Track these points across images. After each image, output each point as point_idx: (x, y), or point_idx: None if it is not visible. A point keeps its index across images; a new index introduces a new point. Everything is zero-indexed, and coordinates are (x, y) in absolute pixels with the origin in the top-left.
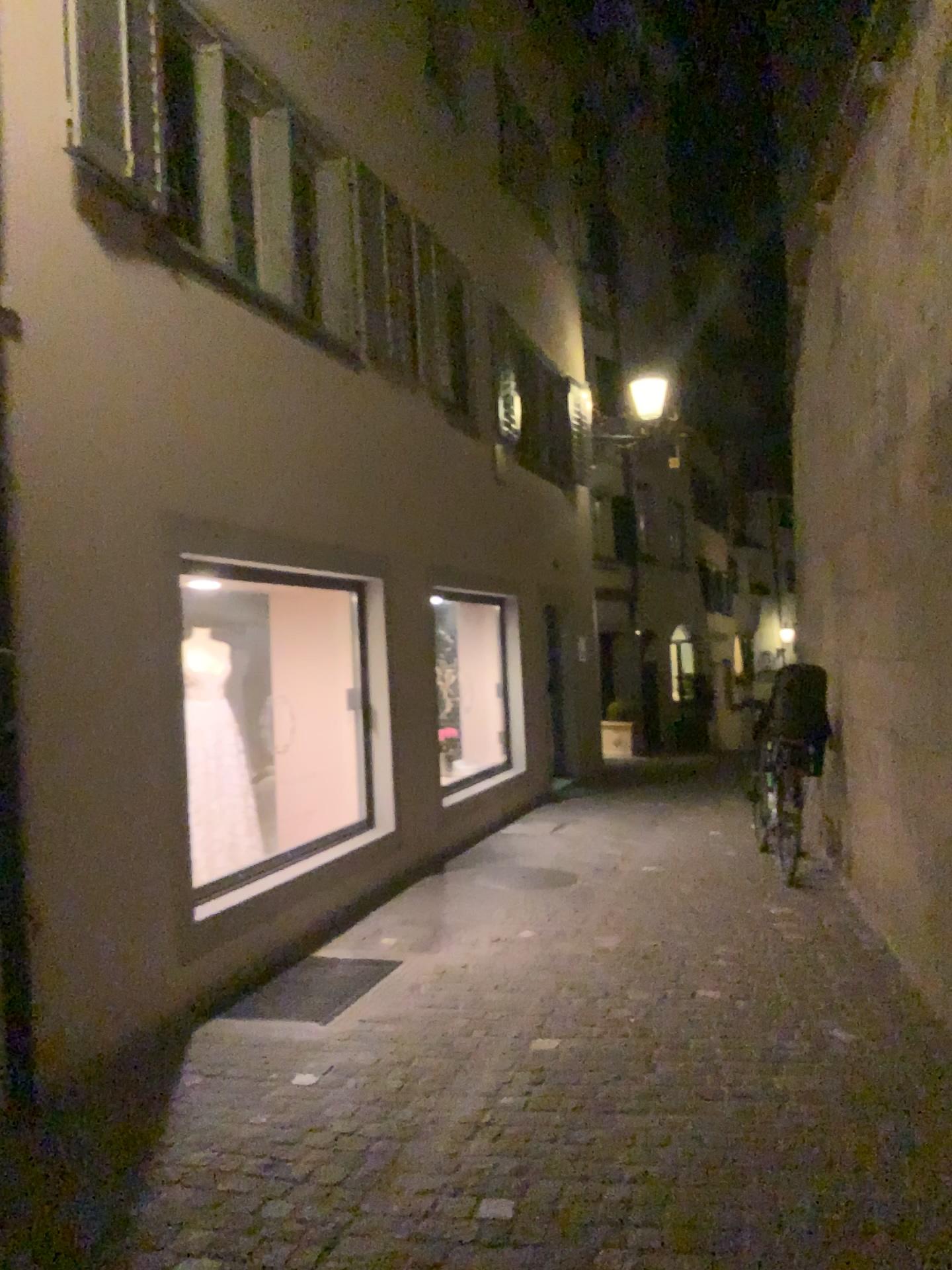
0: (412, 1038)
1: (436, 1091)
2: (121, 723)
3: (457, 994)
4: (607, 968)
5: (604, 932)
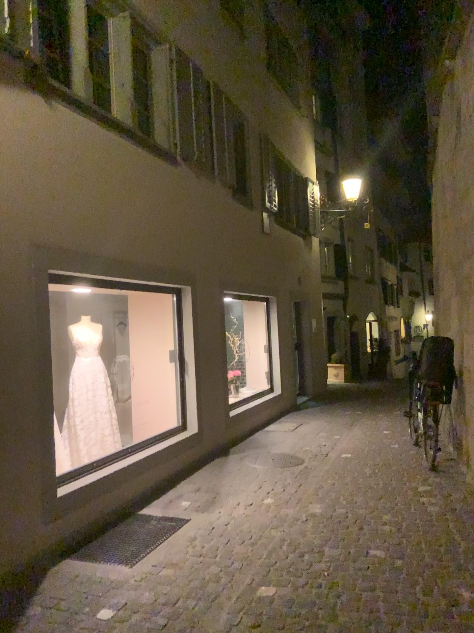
0: (180, 584)
1: (187, 632)
2: (4, 376)
3: (217, 548)
4: (314, 530)
5: (315, 501)
